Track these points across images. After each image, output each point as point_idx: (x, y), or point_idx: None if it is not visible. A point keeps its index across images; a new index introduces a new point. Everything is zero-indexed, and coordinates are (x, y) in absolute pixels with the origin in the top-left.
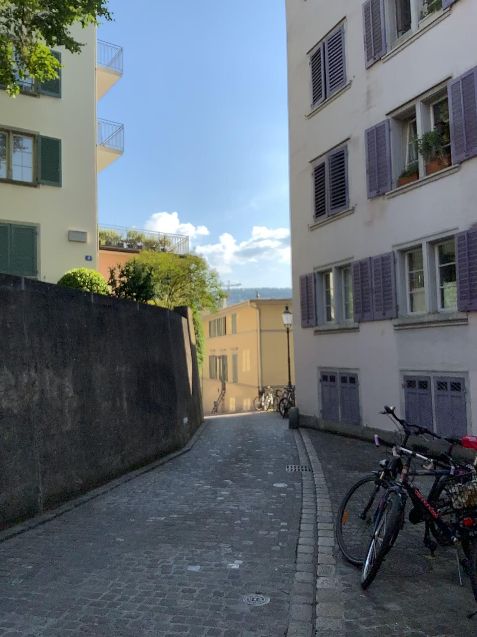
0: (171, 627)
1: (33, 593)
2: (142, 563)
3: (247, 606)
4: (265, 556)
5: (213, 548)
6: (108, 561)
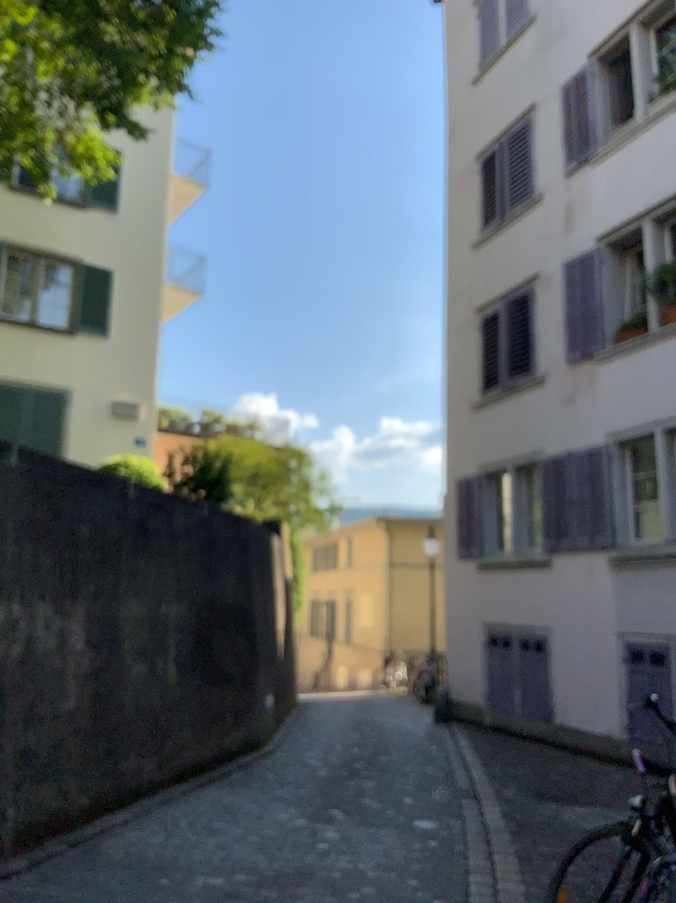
0: None
1: None
2: None
3: None
4: None
5: None
6: None
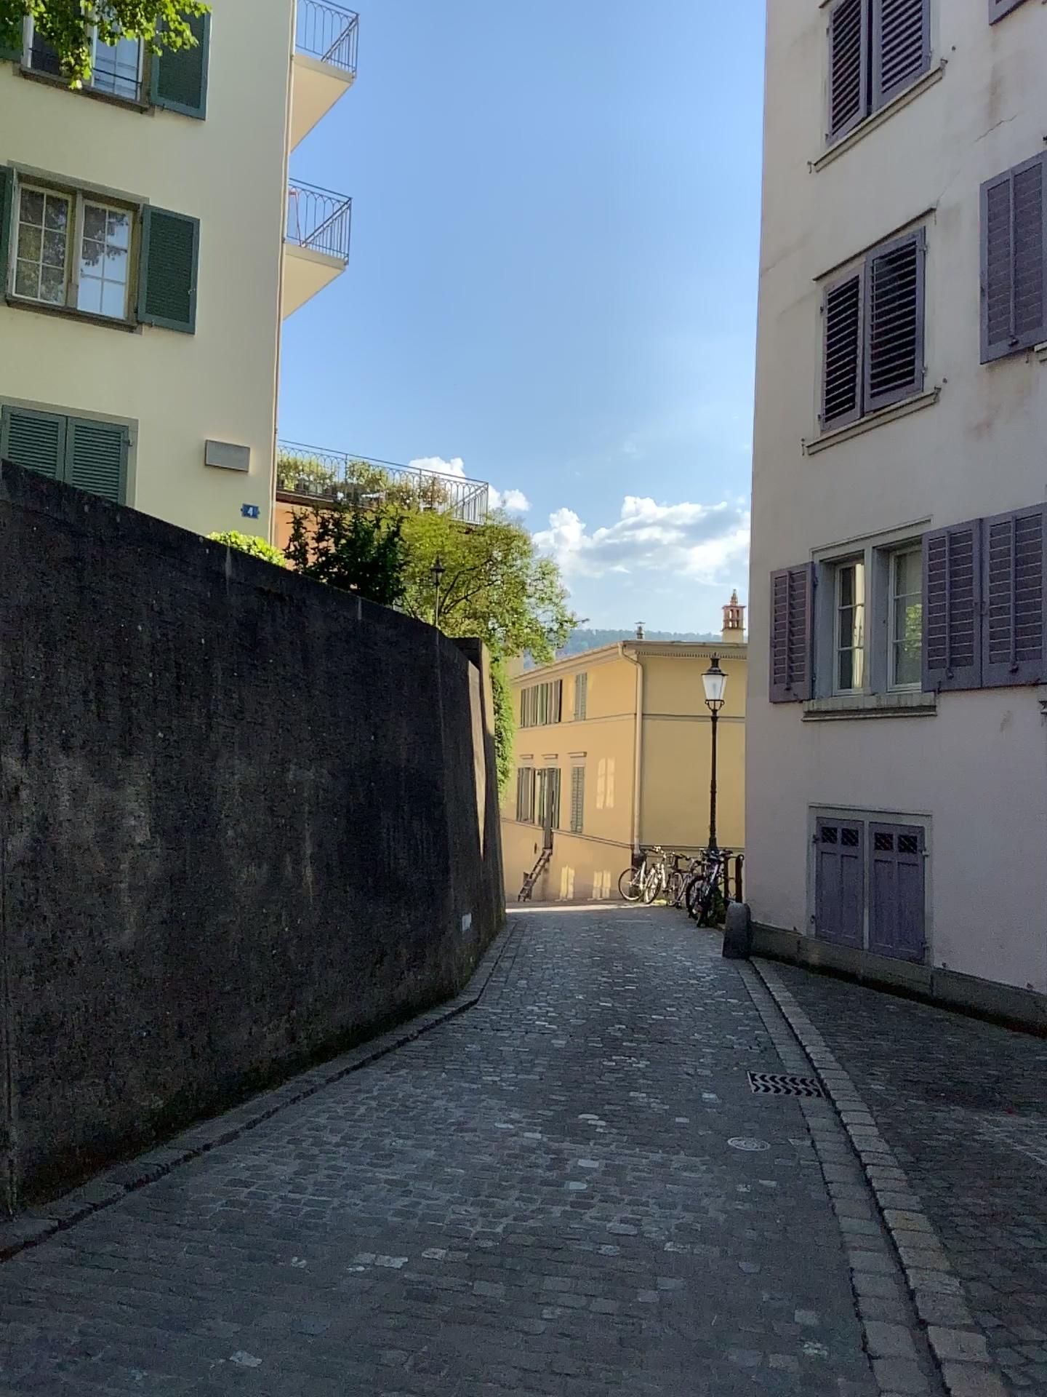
0: None
1: None
2: None
3: None
4: None
5: None
6: None
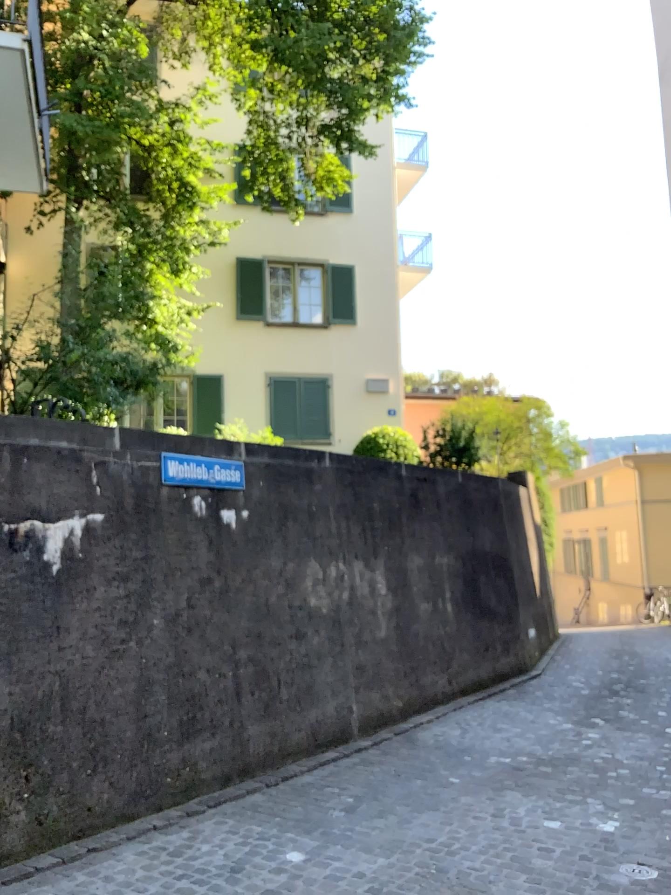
0: (526, 887)
1: (358, 827)
2: (484, 809)
3: (627, 877)
4: (652, 822)
5: (578, 802)
6: (442, 803)
